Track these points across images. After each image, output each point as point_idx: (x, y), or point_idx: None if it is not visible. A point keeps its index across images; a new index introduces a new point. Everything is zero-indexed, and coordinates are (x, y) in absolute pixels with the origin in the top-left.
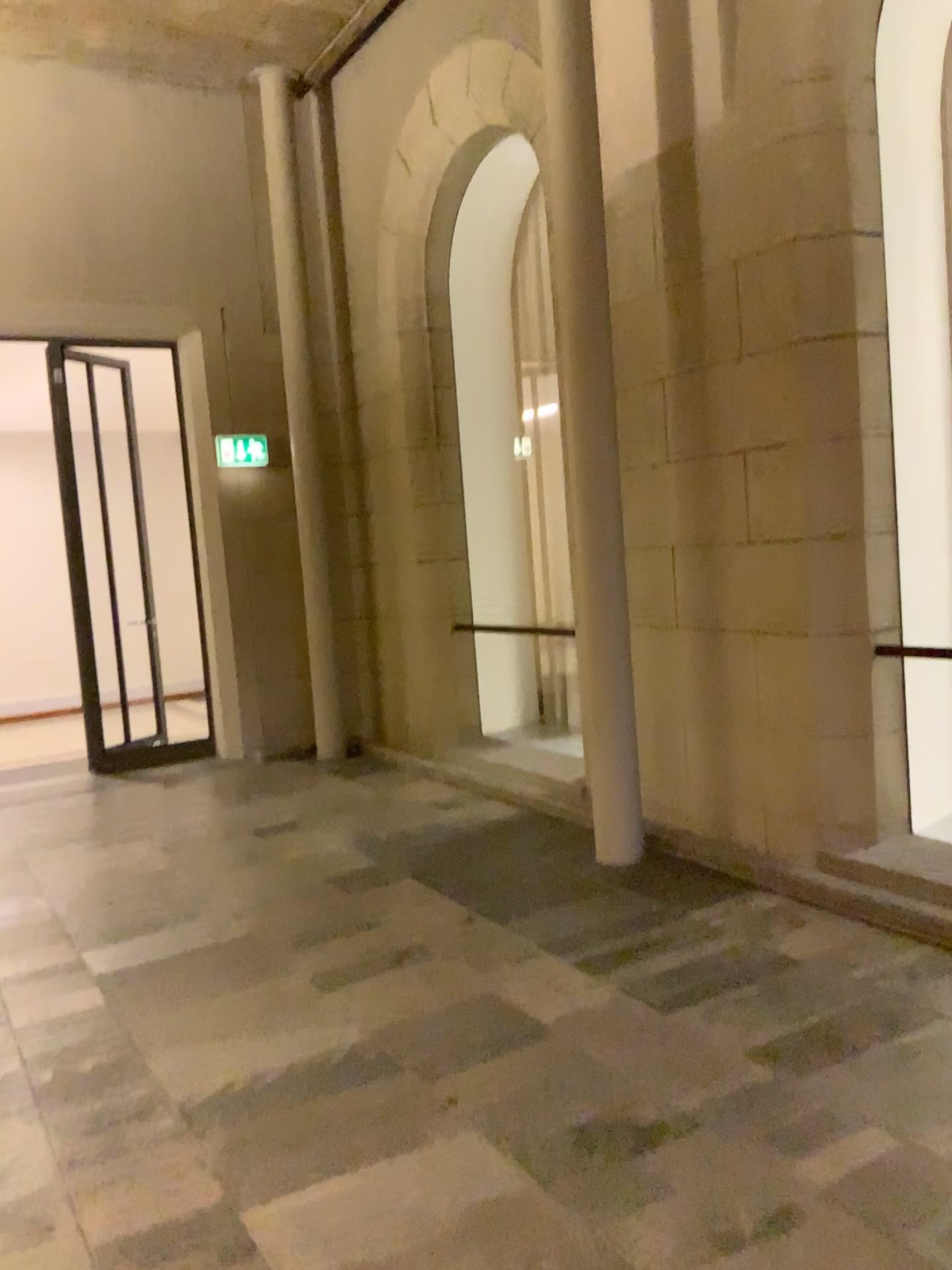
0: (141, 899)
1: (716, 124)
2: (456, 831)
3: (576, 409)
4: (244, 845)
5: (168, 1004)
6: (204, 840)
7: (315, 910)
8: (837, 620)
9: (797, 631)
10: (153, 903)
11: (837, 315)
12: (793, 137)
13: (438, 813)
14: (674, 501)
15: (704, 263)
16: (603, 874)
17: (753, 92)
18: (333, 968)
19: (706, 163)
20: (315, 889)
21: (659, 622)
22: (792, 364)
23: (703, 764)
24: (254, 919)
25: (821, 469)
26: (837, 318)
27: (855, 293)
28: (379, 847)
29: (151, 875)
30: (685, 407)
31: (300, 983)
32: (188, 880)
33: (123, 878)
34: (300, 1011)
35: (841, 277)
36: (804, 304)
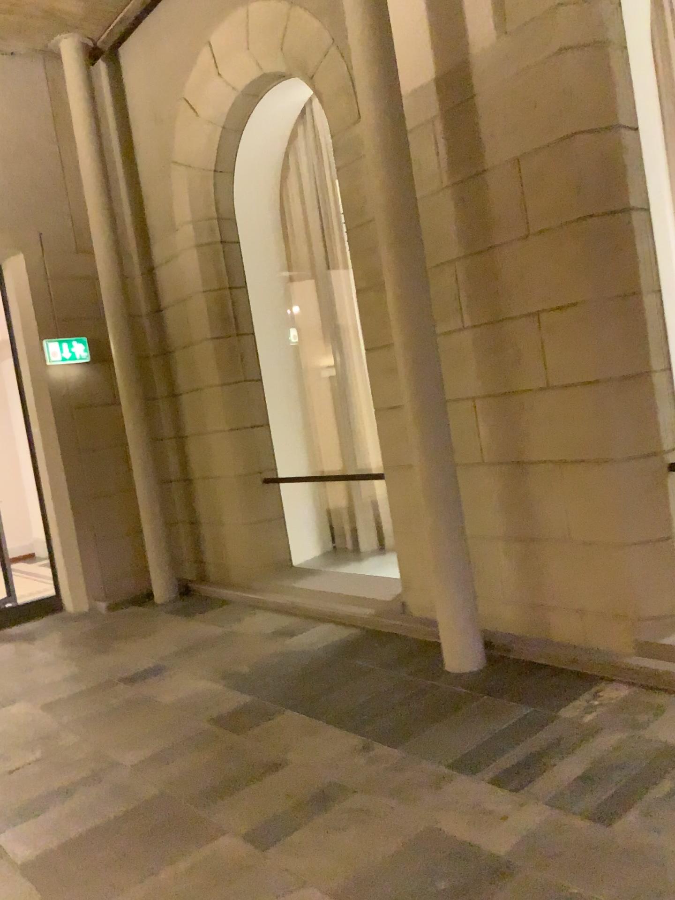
0: (39, 766)
1: (492, 45)
2: (307, 656)
3: (398, 285)
4: (121, 694)
5: (107, 892)
6: (81, 694)
7: (214, 755)
8: (635, 445)
9: (602, 457)
10: (52, 770)
11: (617, 192)
12: (564, 49)
13: (285, 641)
14: (472, 359)
15: (488, 160)
16: (456, 681)
17: (525, 15)
18: (260, 820)
19: (484, 78)
20: (205, 732)
21: (465, 460)
22: (579, 236)
23: (516, 575)
24: (159, 773)
25: (612, 321)
26: (616, 195)
27: (629, 174)
28: (246, 680)
29: (40, 738)
30: (477, 281)
31: (234, 844)
32: (79, 738)
33: (15, 744)
34: (247, 878)
35: (616, 161)
36: (587, 185)
